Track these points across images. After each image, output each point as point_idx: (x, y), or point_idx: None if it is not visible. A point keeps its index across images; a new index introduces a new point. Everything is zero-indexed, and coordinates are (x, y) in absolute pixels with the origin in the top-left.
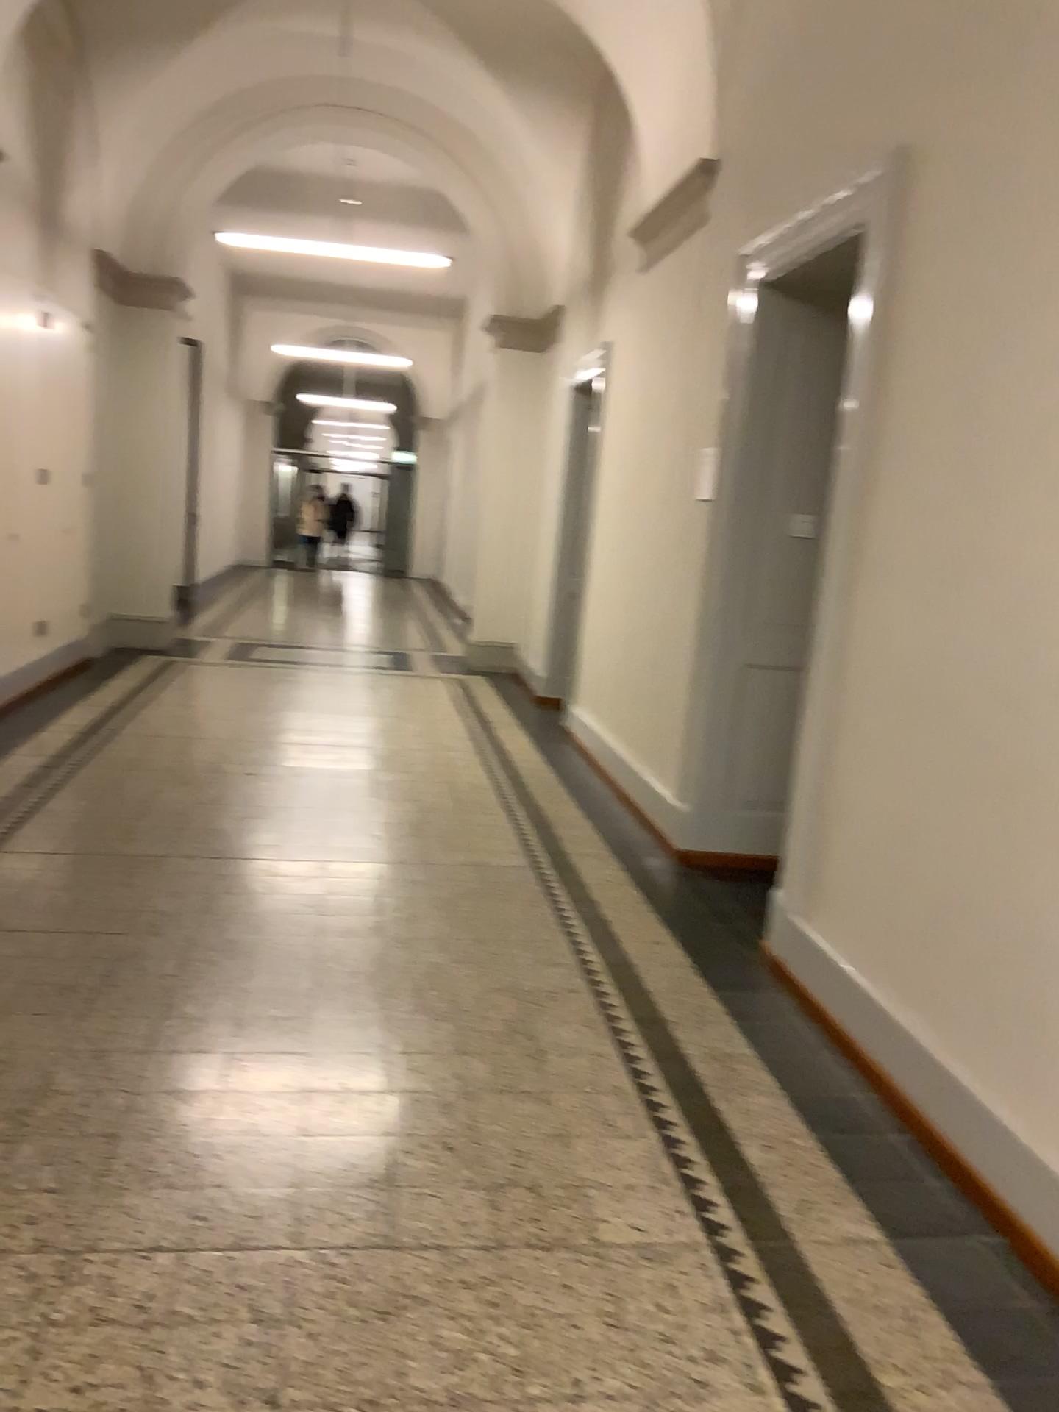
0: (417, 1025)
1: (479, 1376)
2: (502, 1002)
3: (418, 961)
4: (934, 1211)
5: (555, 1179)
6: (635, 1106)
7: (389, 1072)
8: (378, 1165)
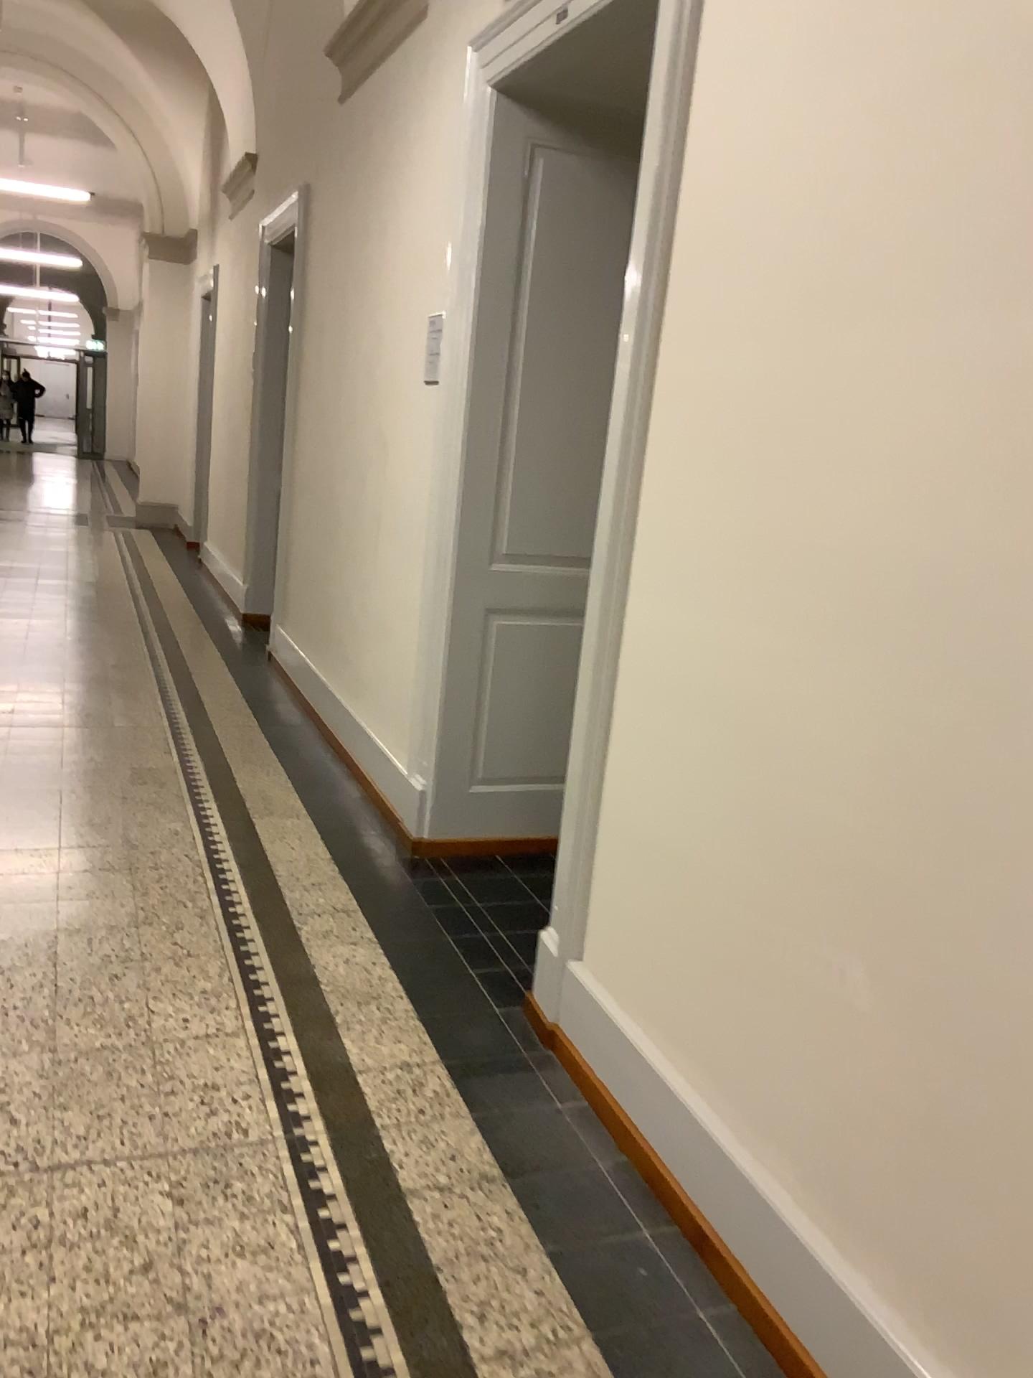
0: (41, 671)
1: (44, 748)
2: (95, 665)
3: (48, 651)
4: (287, 718)
5: (100, 710)
6: (155, 694)
7: (20, 683)
8: (8, 706)
